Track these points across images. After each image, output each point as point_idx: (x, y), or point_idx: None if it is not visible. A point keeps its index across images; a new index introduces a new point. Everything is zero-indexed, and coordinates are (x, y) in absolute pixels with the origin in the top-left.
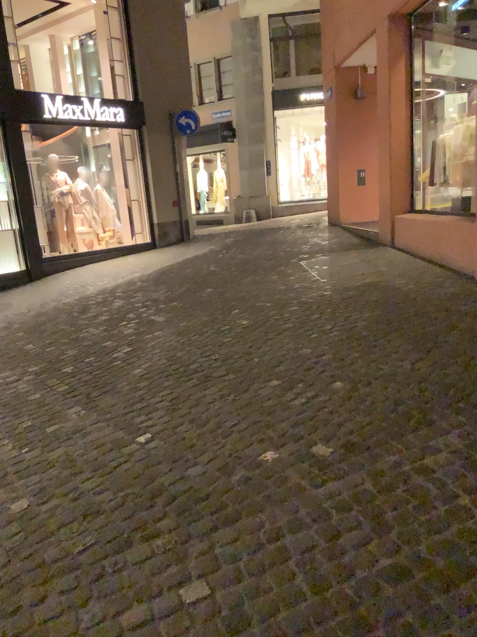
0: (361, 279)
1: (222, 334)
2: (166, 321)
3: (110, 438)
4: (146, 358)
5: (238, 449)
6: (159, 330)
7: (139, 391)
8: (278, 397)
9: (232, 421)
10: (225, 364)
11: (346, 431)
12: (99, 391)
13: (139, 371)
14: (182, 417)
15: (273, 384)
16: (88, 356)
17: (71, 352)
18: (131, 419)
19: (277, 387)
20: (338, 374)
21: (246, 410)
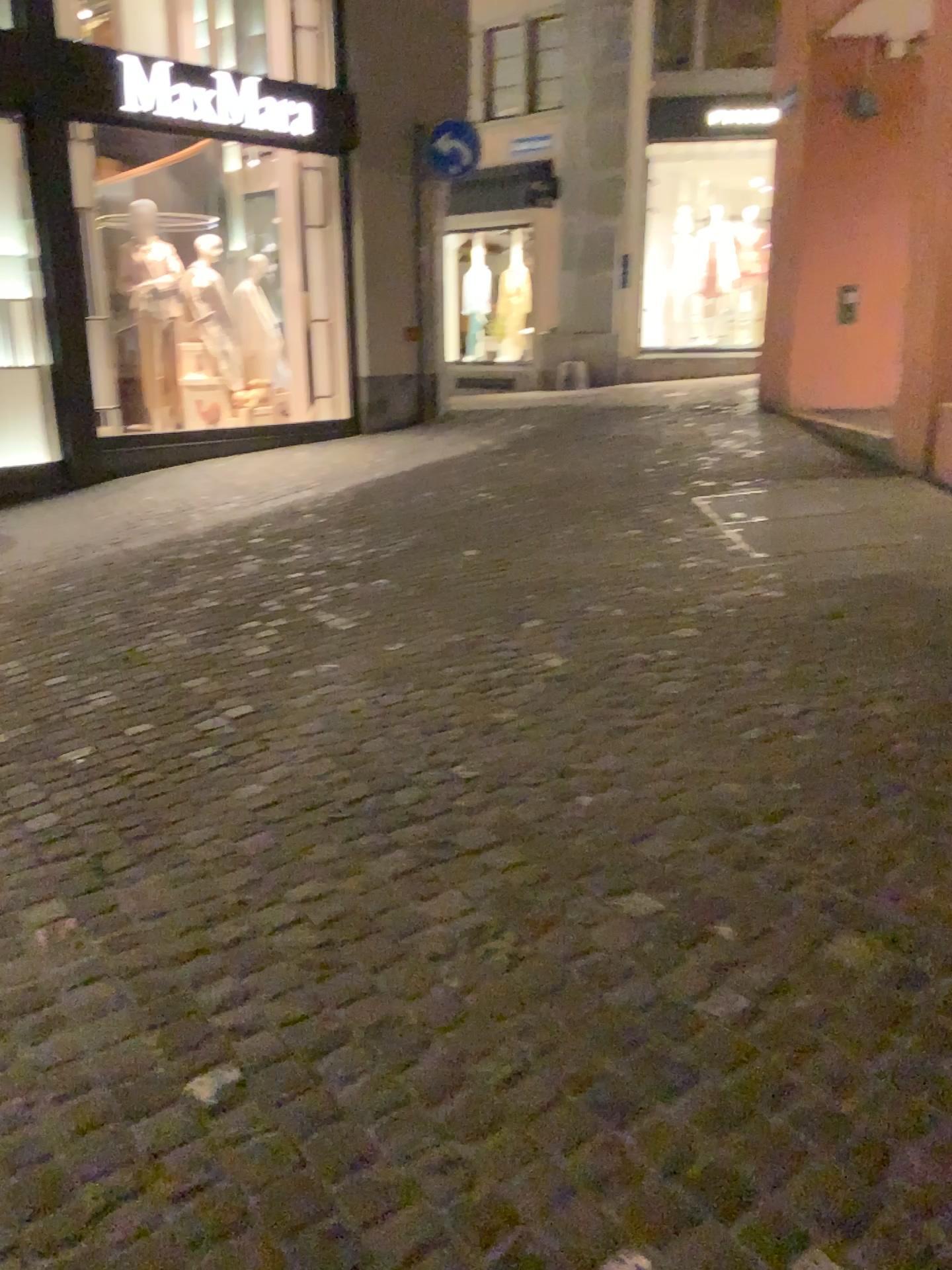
0: (860, 565)
1: (492, 696)
2: (353, 635)
3: (113, 1066)
4: (281, 750)
5: (519, 1210)
6: (329, 662)
7: (240, 871)
8: (652, 968)
9: (502, 1054)
10: (496, 805)
11: (913, 1198)
12: (133, 853)
13: (255, 793)
14: (349, 1002)
15: (638, 910)
16: (138, 722)
17: (101, 700)
18: (195, 986)
19: (650, 923)
20: (843, 902)
21: (551, 1008)
